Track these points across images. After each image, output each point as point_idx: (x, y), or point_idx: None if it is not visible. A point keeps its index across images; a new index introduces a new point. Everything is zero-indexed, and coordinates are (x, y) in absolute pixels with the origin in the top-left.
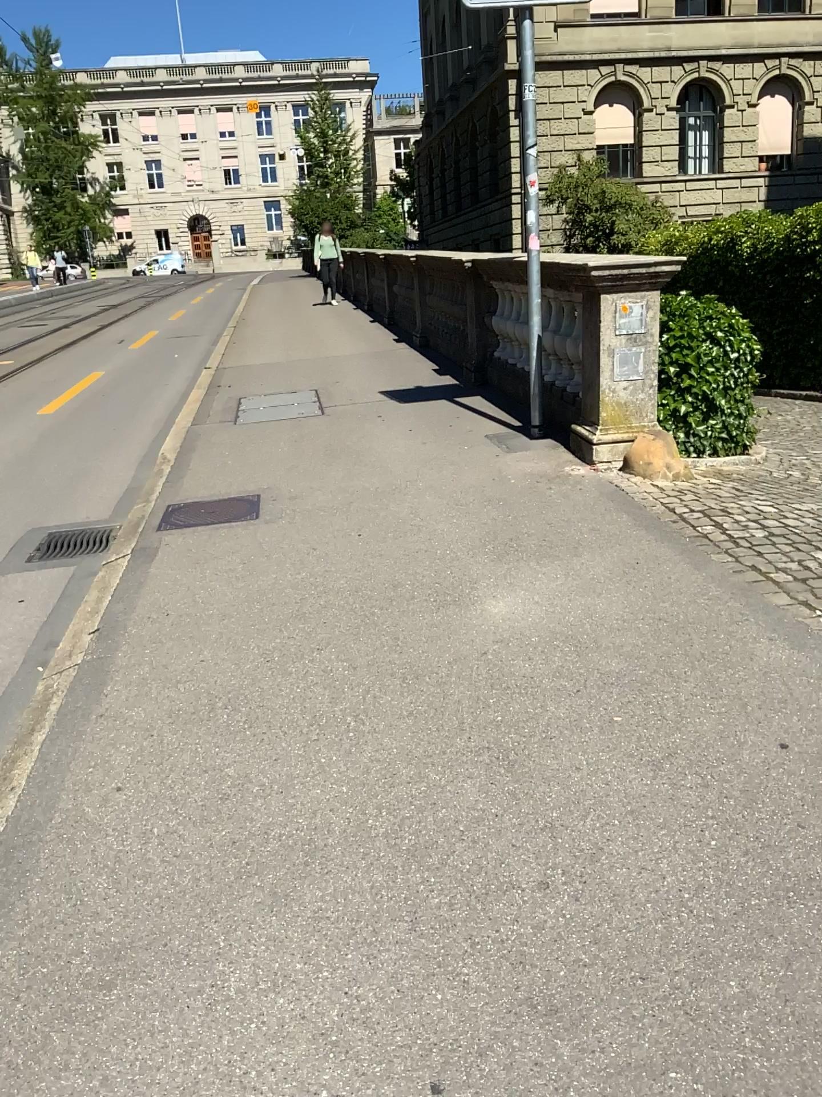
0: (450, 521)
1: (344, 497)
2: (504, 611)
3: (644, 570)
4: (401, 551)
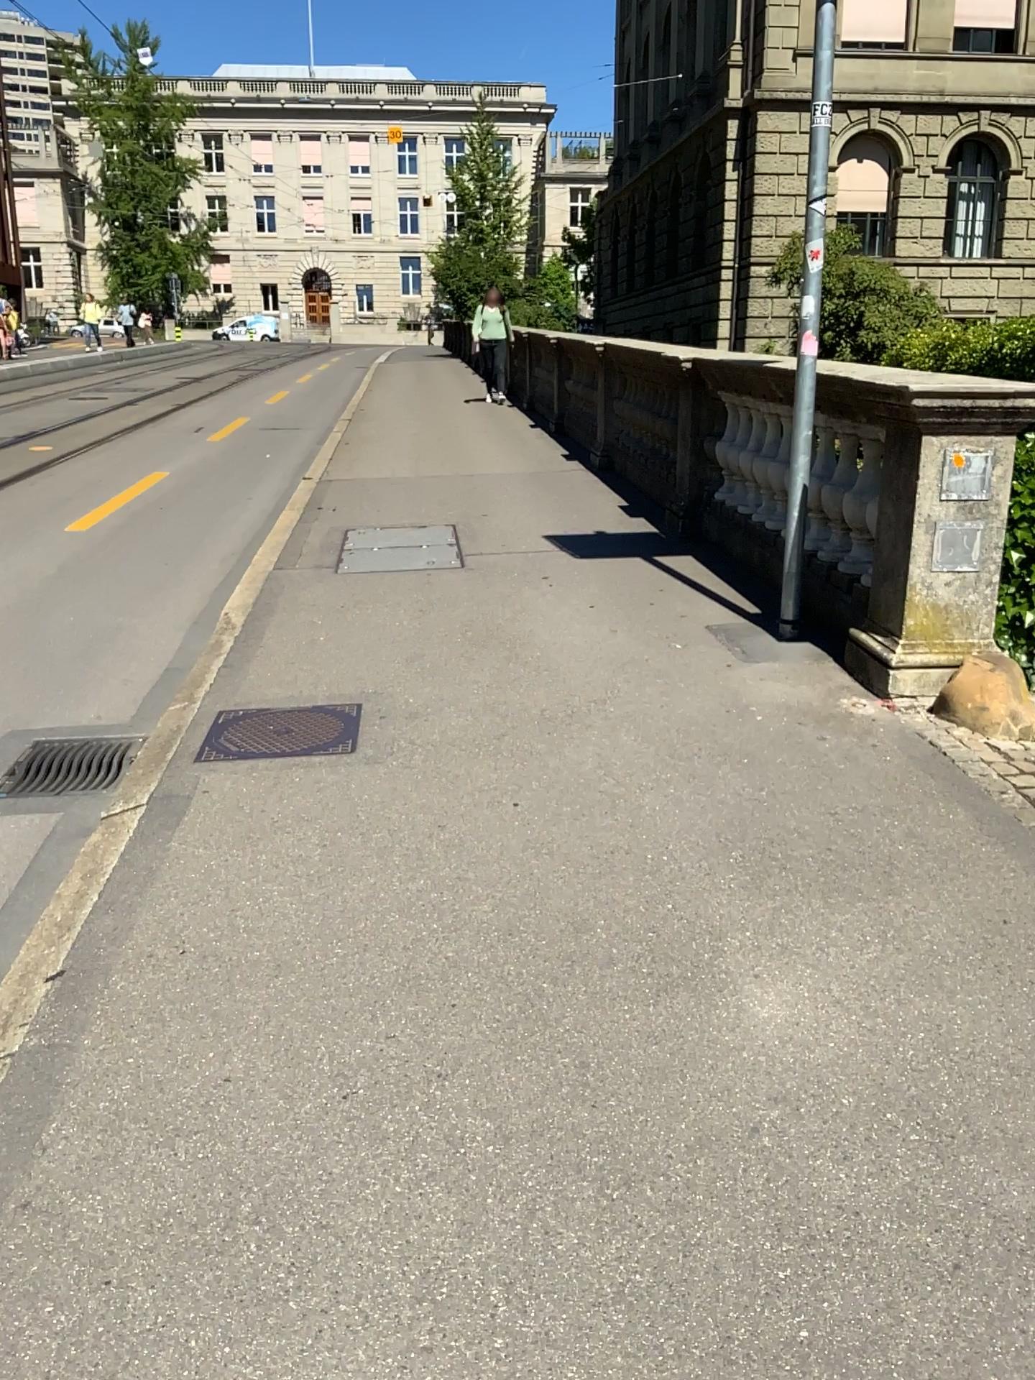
0: (666, 793)
1: (495, 729)
2: (784, 1024)
3: (1025, 946)
4: (587, 852)
